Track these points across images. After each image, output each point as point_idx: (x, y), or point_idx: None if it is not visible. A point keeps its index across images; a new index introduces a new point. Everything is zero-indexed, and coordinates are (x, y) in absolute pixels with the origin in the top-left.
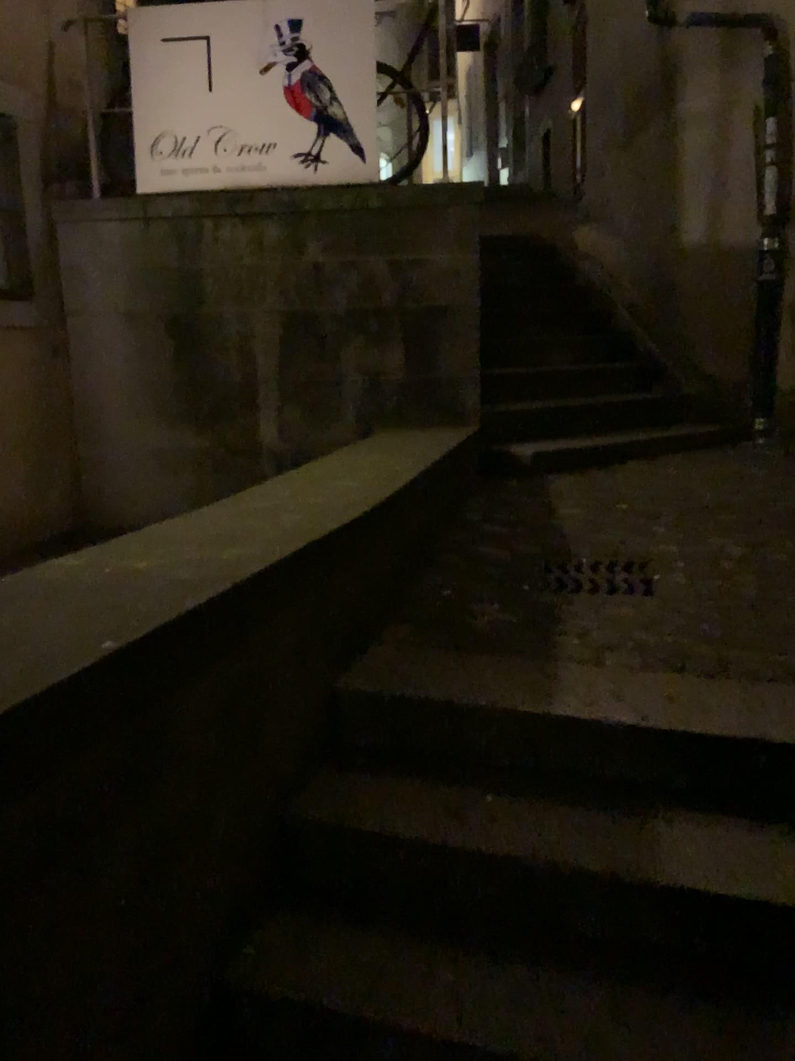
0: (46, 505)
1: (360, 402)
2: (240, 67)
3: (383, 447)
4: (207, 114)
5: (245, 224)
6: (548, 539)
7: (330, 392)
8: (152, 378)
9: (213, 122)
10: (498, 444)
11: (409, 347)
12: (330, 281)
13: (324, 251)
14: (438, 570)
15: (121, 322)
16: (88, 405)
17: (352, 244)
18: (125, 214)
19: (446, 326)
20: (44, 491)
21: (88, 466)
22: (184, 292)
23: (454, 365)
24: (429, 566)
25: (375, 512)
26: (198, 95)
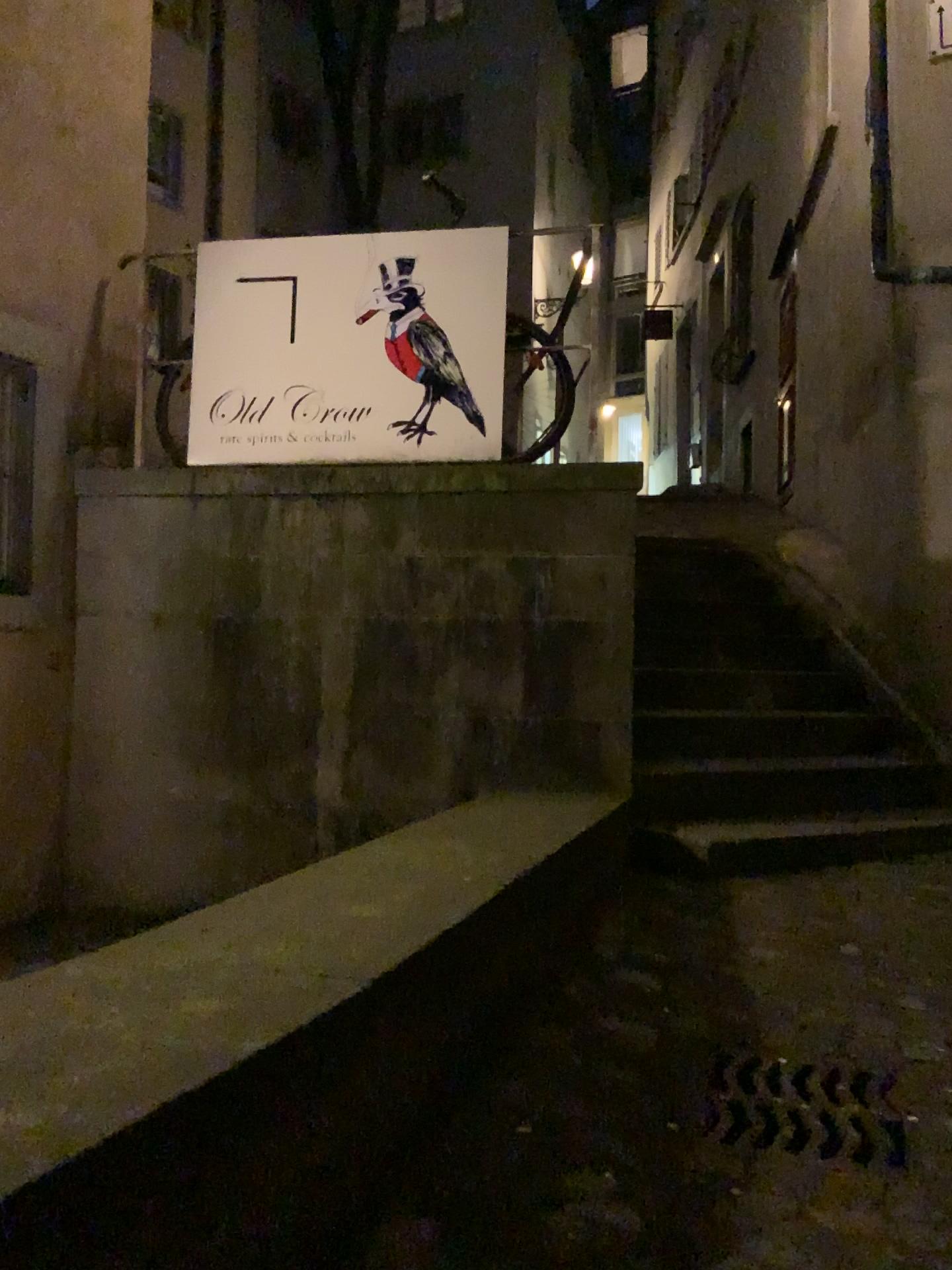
0: (7, 875)
1: (461, 753)
2: (333, 314)
3: (471, 832)
4: (286, 370)
5: (322, 506)
6: (723, 1011)
7: (420, 737)
8: (178, 705)
9: (293, 379)
10: (660, 827)
11: (534, 679)
12: (428, 584)
13: (423, 545)
14: (526, 1068)
15: (147, 628)
16: (89, 737)
17: (462, 536)
18: (168, 488)
19: (588, 653)
20: (6, 855)
21: (81, 821)
22: (234, 591)
23: (598, 708)
24: (511, 1057)
25: (385, 989)
26: (277, 346)
